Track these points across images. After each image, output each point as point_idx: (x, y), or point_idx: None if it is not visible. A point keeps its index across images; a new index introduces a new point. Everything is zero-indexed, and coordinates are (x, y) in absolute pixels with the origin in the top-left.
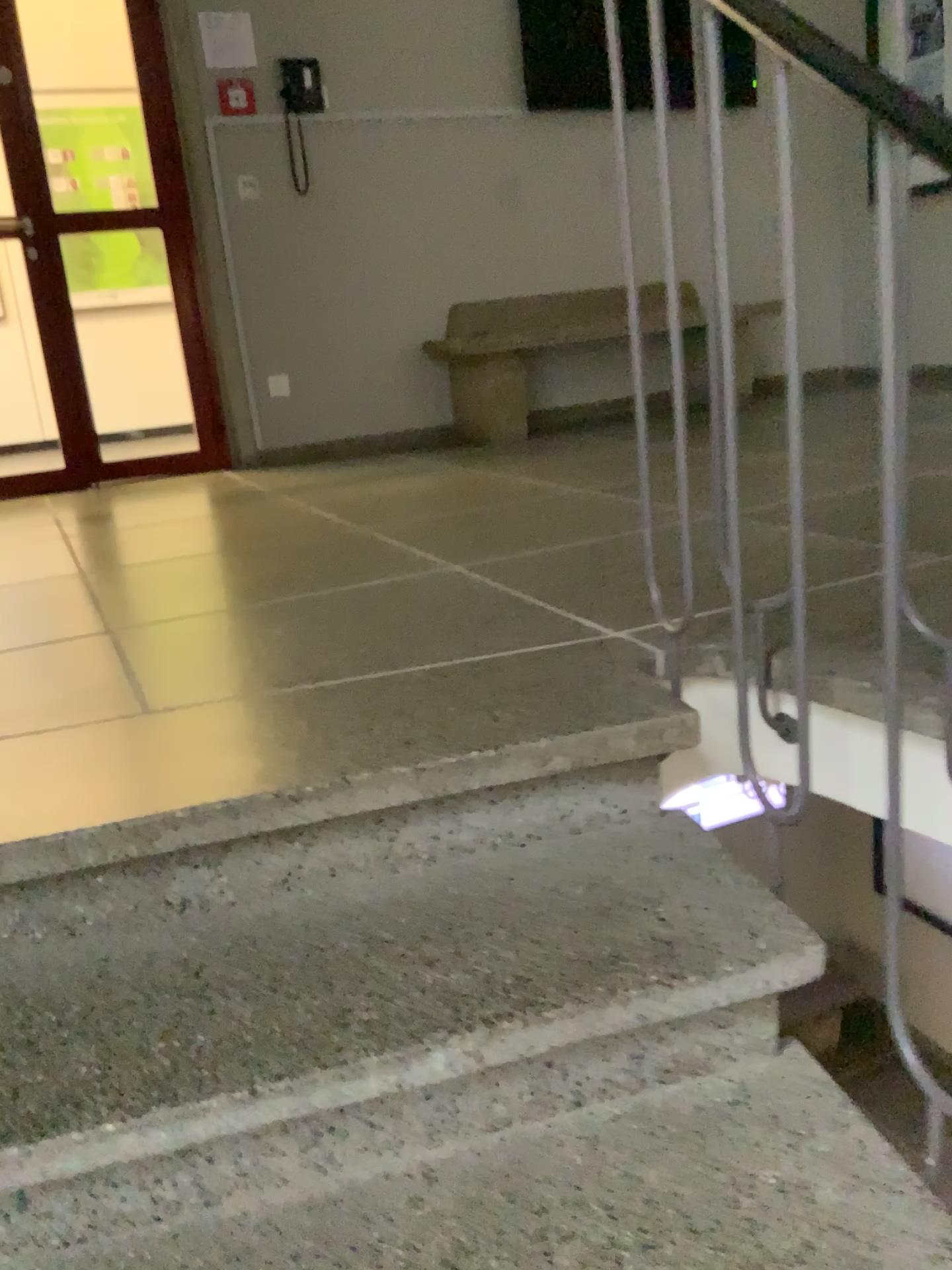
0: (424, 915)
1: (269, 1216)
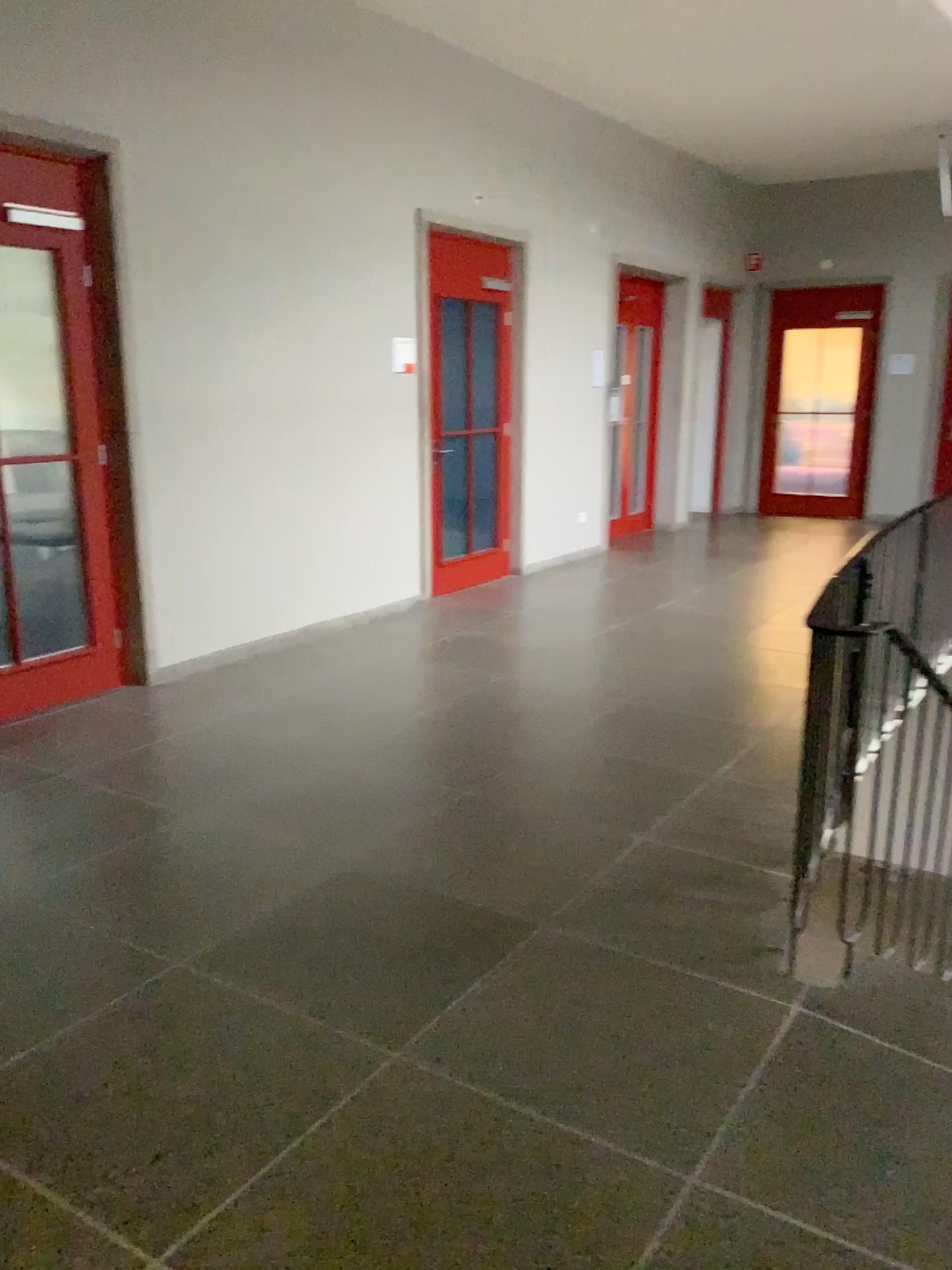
0: None
1: None
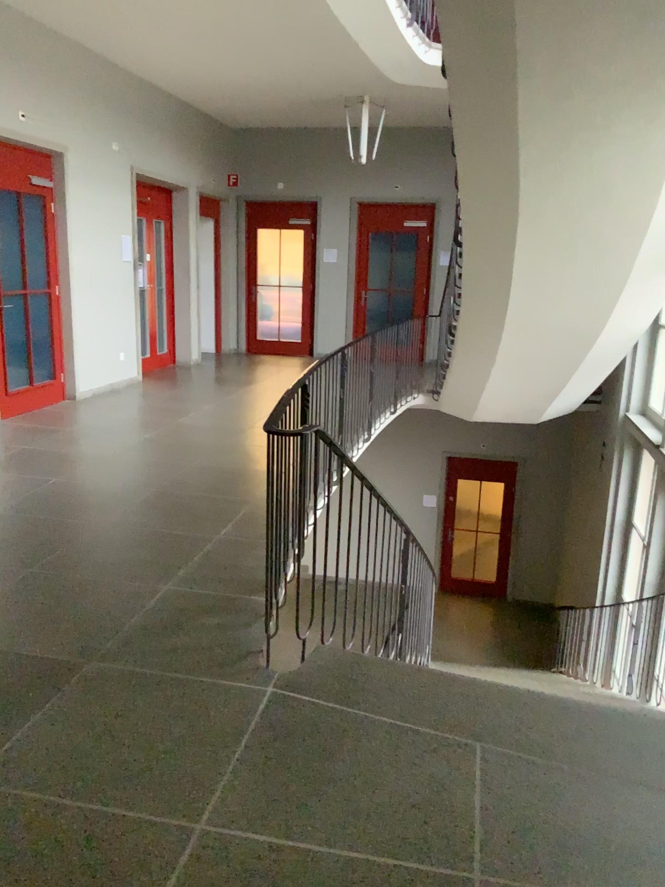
0: None
1: None
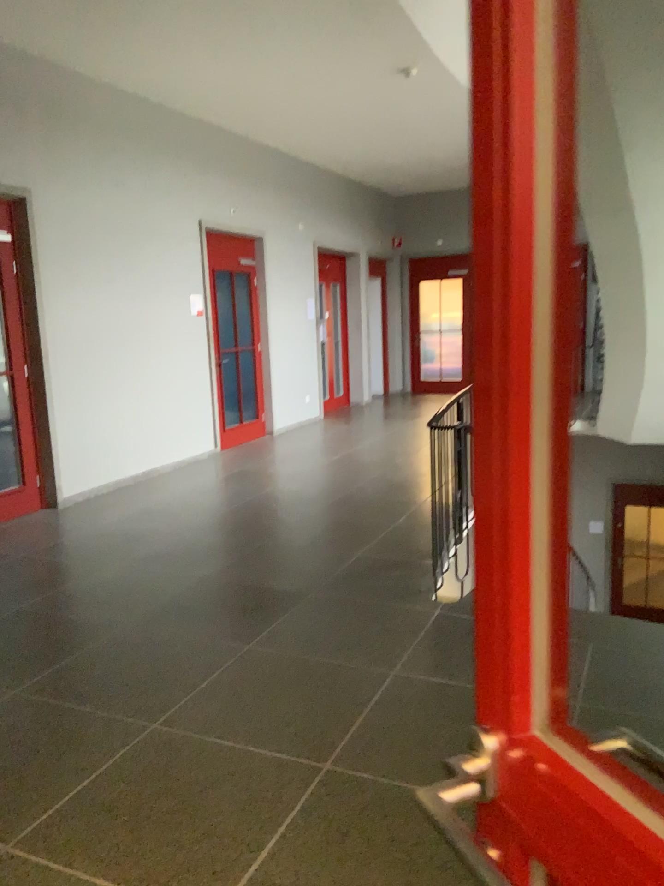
0: None
1: None
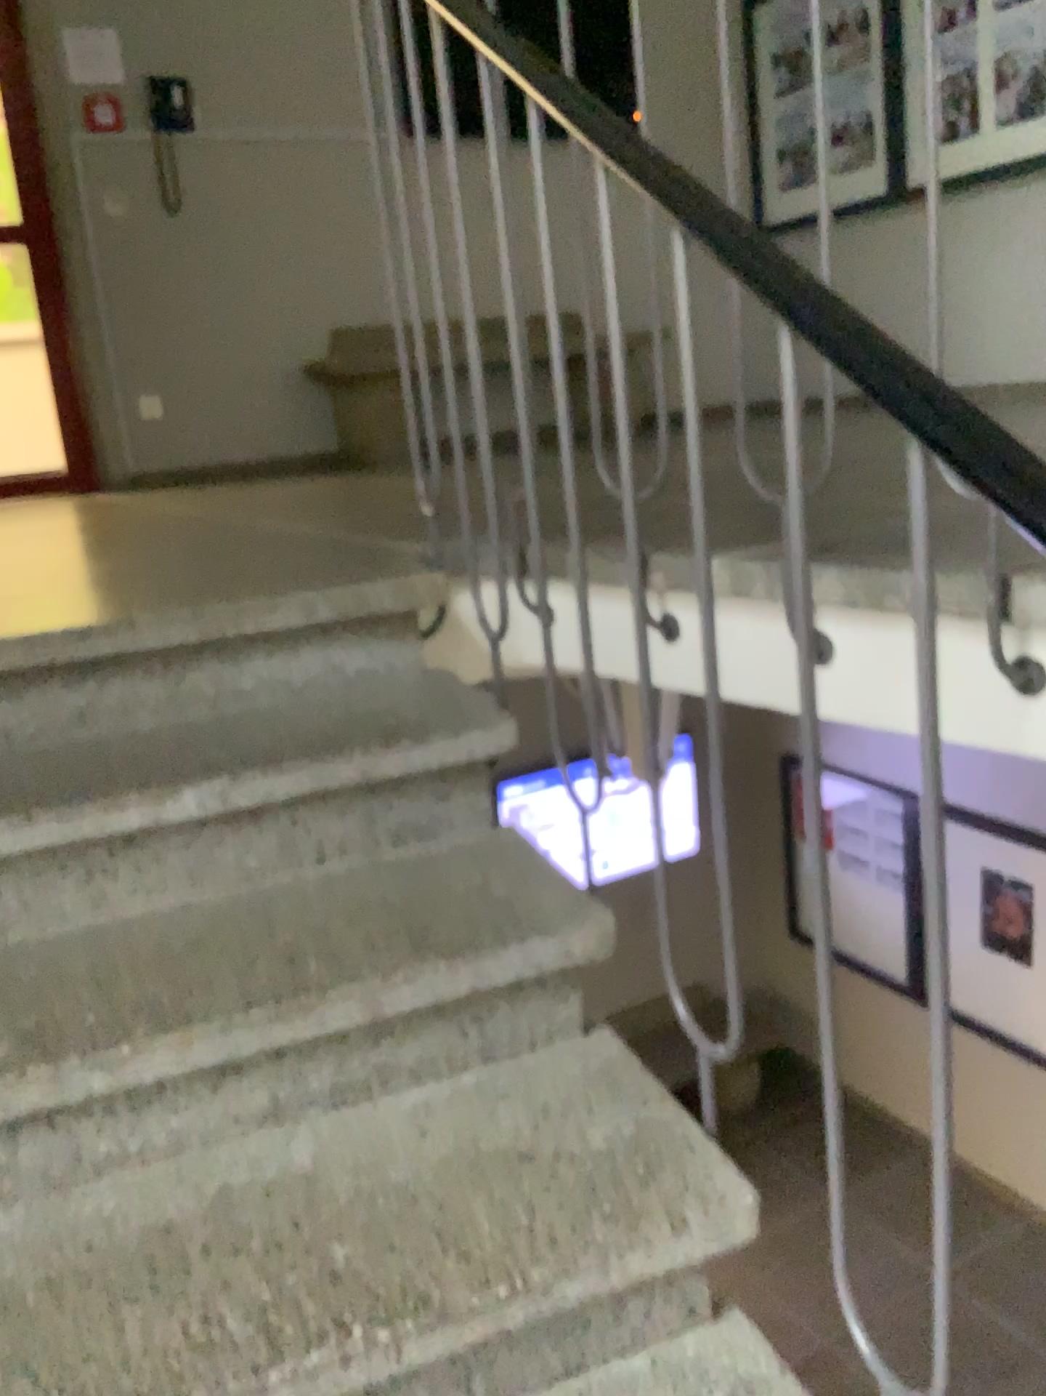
0: (197, 728)
1: (45, 931)
